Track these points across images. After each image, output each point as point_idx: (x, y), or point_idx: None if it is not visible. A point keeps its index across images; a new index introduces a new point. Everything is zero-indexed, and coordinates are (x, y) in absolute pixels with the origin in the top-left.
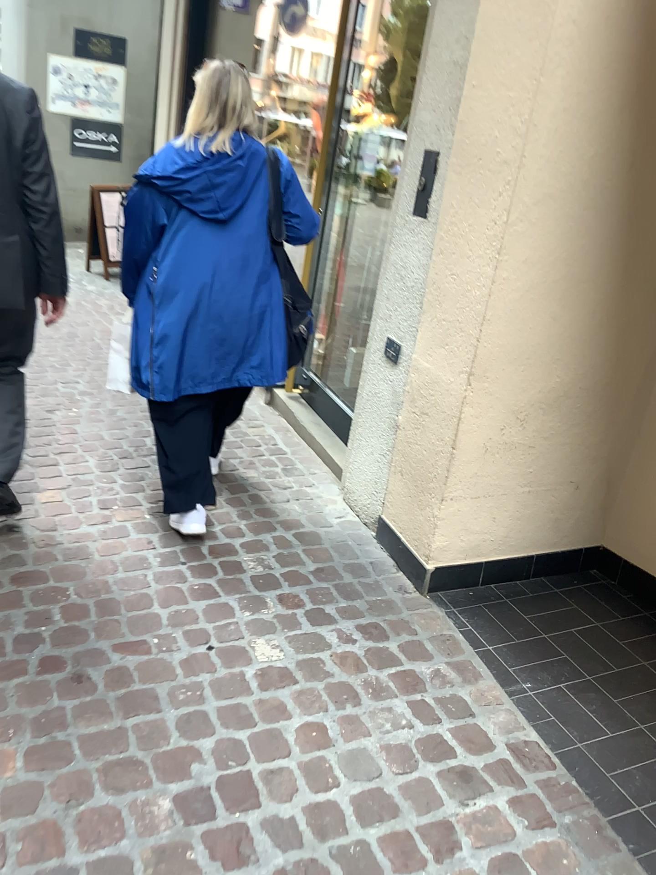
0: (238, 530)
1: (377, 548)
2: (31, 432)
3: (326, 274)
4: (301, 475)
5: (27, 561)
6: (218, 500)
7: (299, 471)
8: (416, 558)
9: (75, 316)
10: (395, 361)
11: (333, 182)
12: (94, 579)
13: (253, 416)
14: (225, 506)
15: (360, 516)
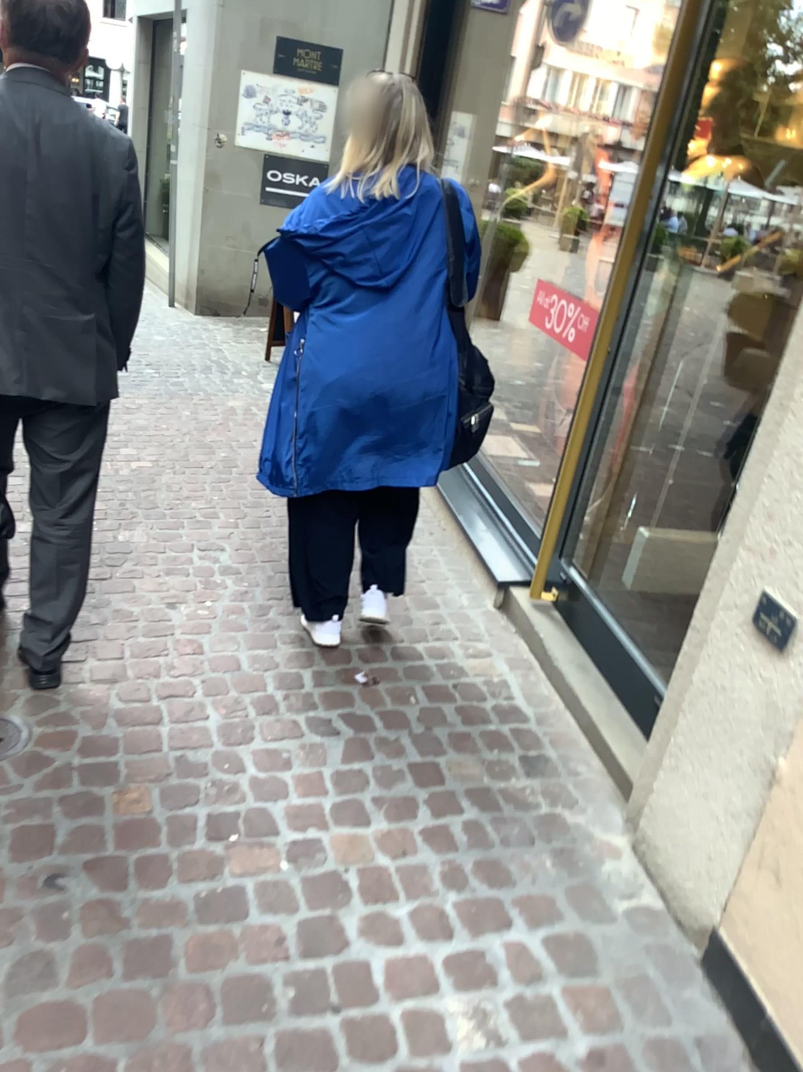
0: (441, 922)
1: (705, 1000)
2: (132, 650)
3: (615, 420)
4: (556, 782)
5: (57, 977)
6: (411, 839)
7: (551, 773)
8: (796, 1067)
9: (236, 434)
10: (772, 643)
11: (644, 274)
12: (164, 1048)
13: (476, 637)
14: (422, 853)
15: (668, 909)
